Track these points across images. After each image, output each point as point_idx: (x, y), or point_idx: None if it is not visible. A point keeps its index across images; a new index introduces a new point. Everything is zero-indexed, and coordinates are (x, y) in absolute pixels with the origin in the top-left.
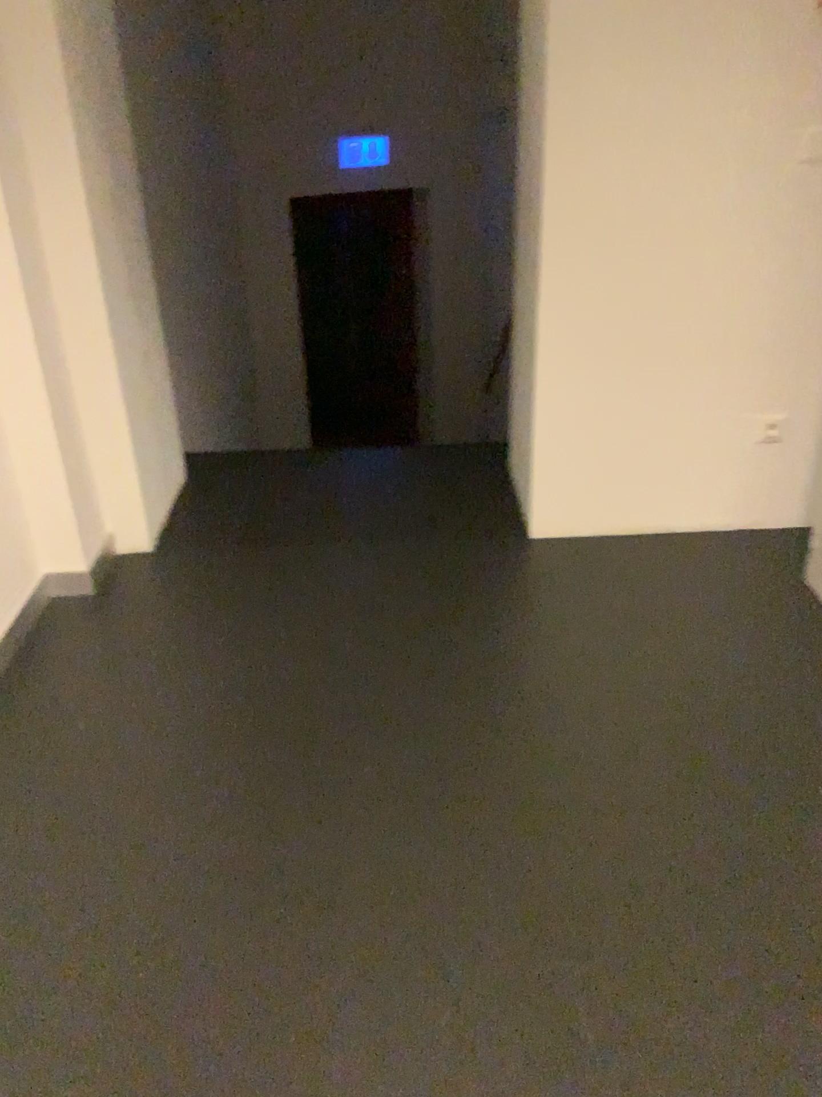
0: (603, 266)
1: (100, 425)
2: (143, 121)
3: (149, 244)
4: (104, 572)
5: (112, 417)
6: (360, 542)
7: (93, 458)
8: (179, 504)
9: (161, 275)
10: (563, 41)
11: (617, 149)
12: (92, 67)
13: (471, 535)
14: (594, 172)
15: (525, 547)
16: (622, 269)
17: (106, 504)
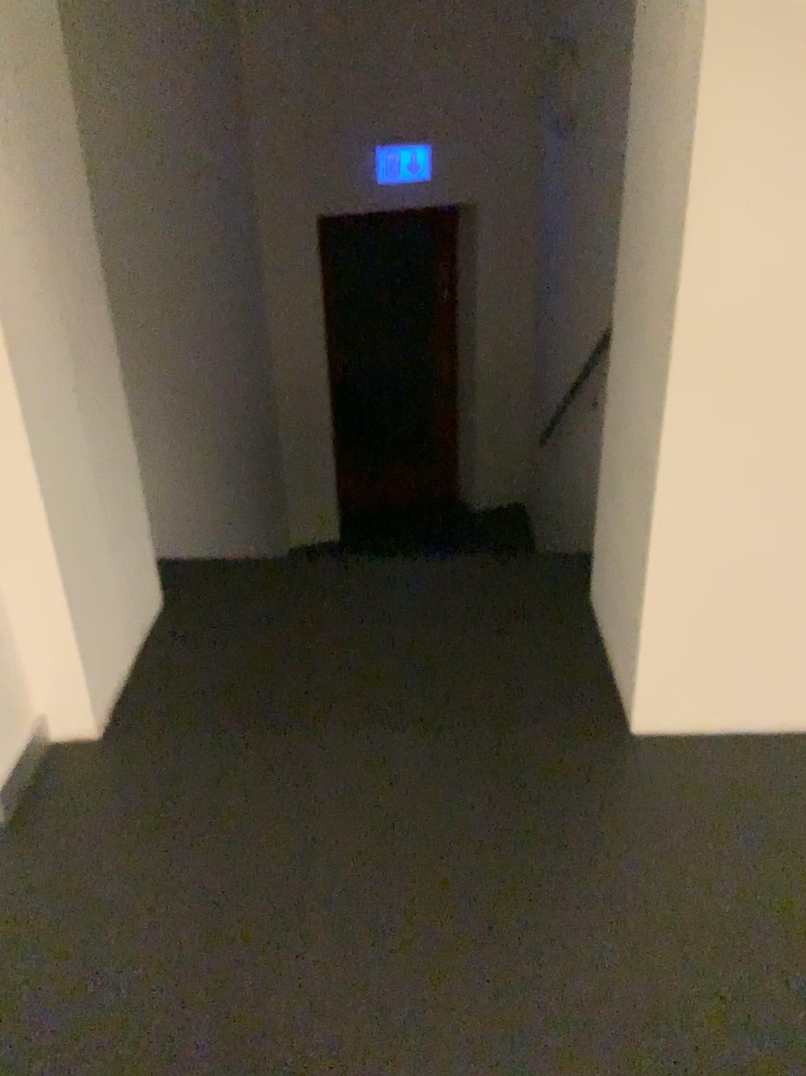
0: (767, 373)
1: (27, 582)
2: (124, 138)
3: (132, 292)
4: (30, 785)
5: (45, 569)
6: (392, 732)
7: (15, 628)
8: (152, 650)
9: (149, 326)
10: (729, 34)
11: (805, 201)
12: (8, 74)
13: (547, 724)
14: (764, 235)
15: (626, 752)
16: (796, 378)
17: (37, 684)
